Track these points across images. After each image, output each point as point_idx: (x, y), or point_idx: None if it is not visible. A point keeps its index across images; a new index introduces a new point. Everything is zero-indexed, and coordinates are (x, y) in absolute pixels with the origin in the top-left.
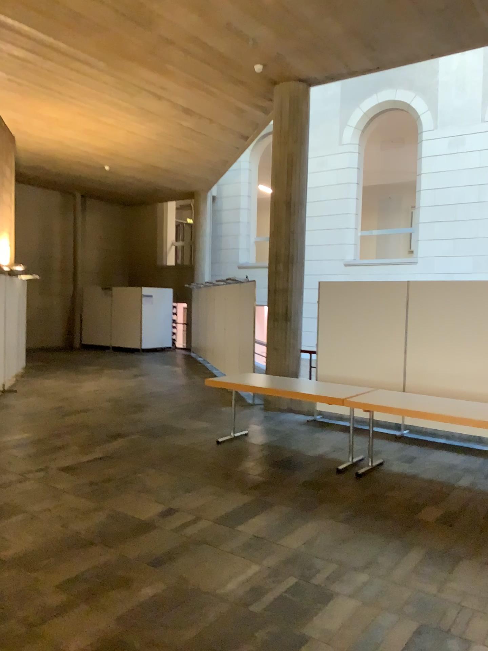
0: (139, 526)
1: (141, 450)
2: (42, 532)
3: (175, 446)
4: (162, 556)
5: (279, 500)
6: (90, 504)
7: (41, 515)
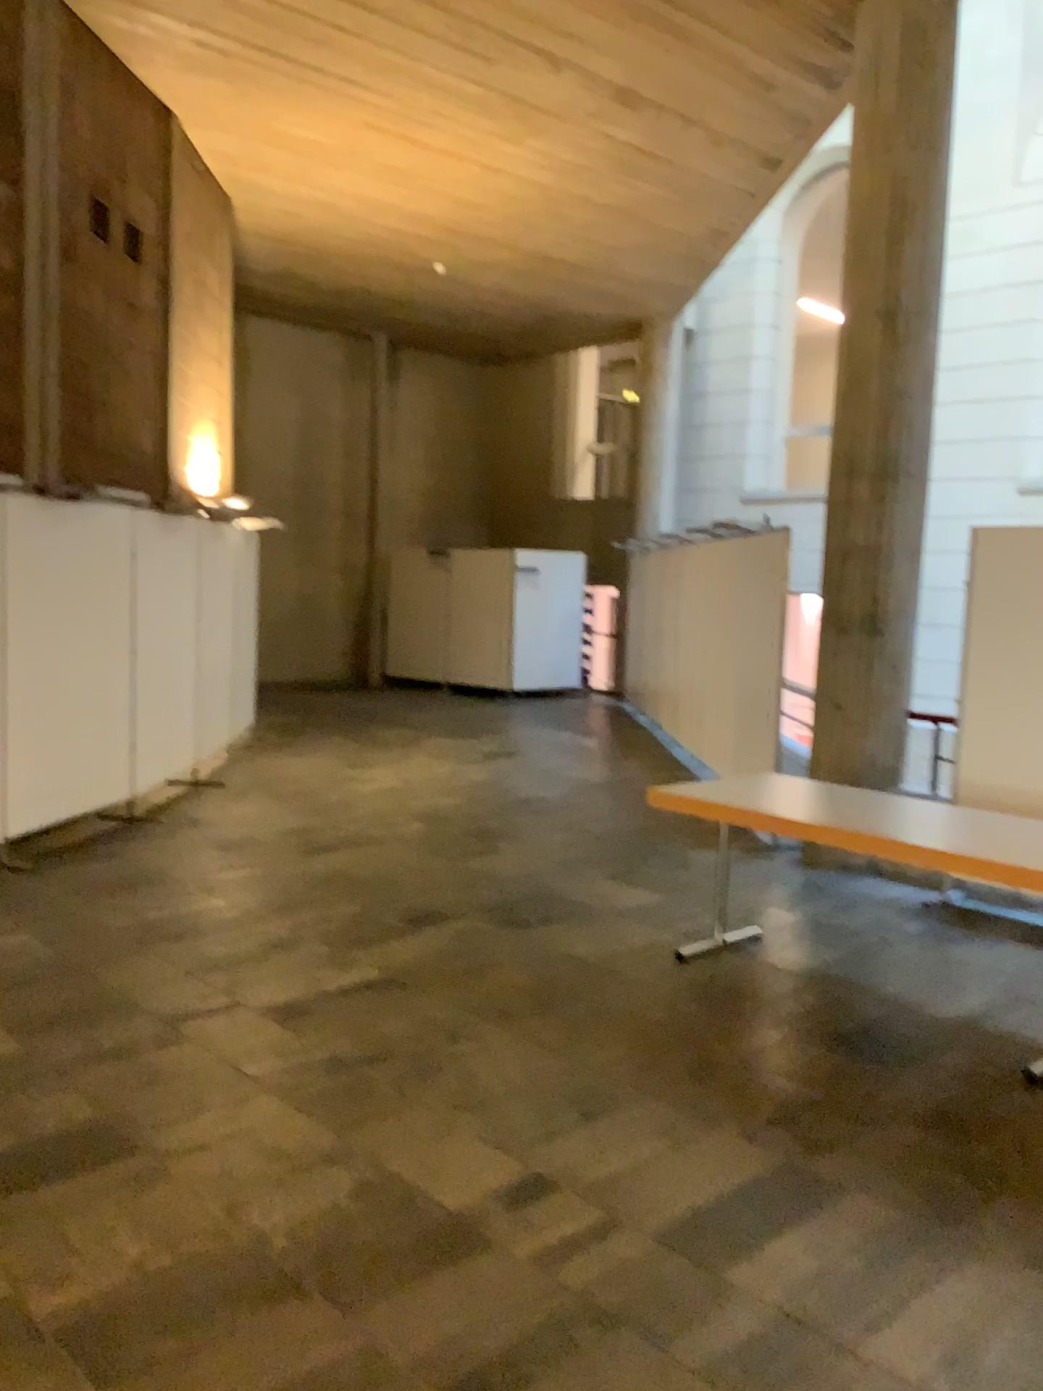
0: (437, 1236)
1: (477, 969)
2: (164, 1233)
3: (566, 961)
4: (490, 1373)
5: (857, 1175)
6: (315, 1141)
7: (179, 1167)
